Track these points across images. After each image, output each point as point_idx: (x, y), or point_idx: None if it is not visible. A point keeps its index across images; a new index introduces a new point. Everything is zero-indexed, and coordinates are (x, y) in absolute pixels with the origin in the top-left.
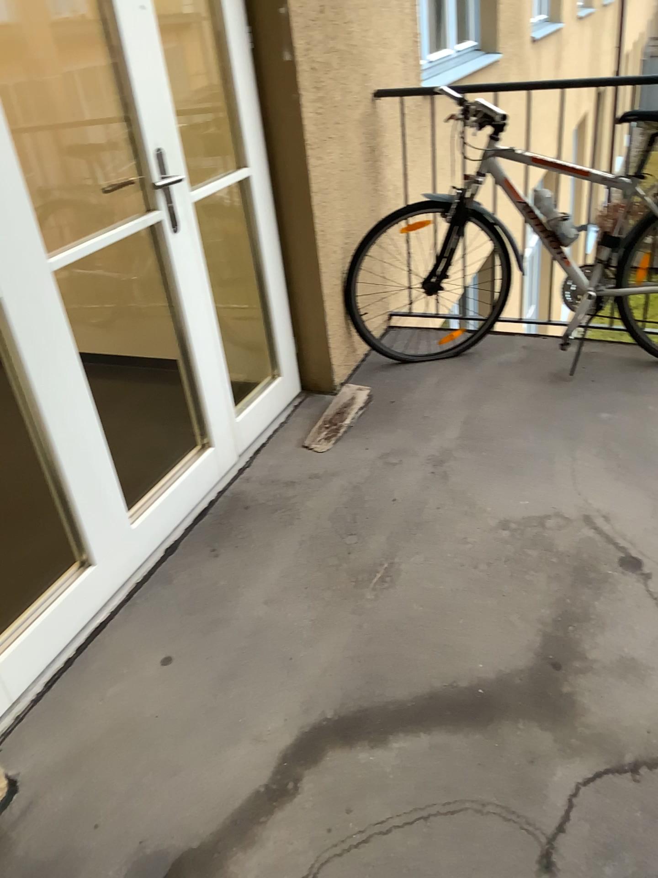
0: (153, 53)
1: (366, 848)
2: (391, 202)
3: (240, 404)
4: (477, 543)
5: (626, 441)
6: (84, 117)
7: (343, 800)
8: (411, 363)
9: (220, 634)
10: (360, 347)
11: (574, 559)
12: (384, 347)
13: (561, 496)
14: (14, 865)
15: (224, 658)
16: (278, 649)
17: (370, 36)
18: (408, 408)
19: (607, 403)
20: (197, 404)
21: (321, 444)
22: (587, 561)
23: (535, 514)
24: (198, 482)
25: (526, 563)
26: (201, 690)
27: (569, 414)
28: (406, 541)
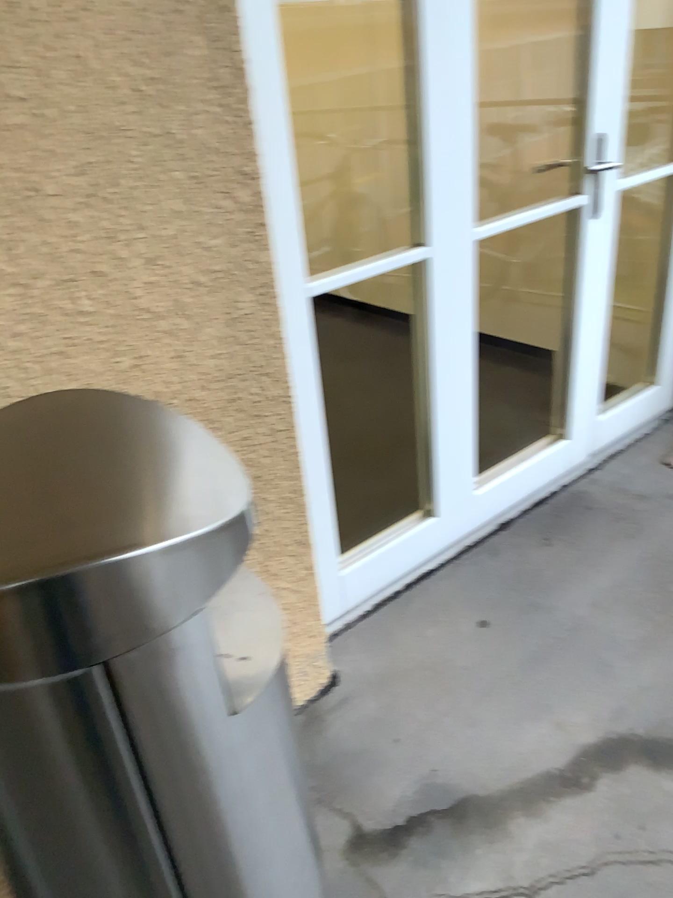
0: (622, 38)
1: (652, 871)
2: None
3: (604, 406)
4: None
5: None
6: (519, 97)
7: (636, 815)
8: None
9: (539, 618)
10: None
11: None
12: None
13: None
14: (326, 739)
15: (538, 640)
16: (595, 651)
17: None
18: None
19: None
20: (564, 394)
21: None
22: None
23: None
24: (546, 470)
25: None
26: (511, 661)
27: None
28: None
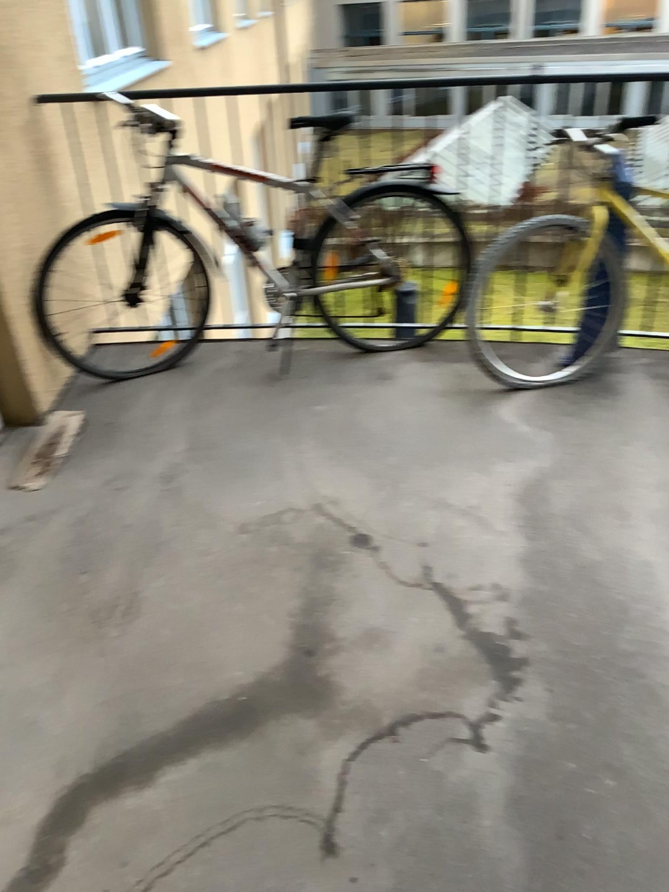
0: None
1: None
2: (75, 213)
3: None
4: (218, 552)
5: (342, 429)
6: None
7: (115, 855)
8: (124, 380)
9: None
10: (65, 370)
11: (311, 549)
12: (92, 367)
13: (292, 490)
14: None
15: None
16: (17, 715)
17: (23, 35)
18: (127, 428)
19: (320, 396)
20: None
21: (35, 480)
22: (324, 547)
23: (270, 512)
24: None
25: (268, 562)
26: None
27: (288, 411)
28: (145, 566)
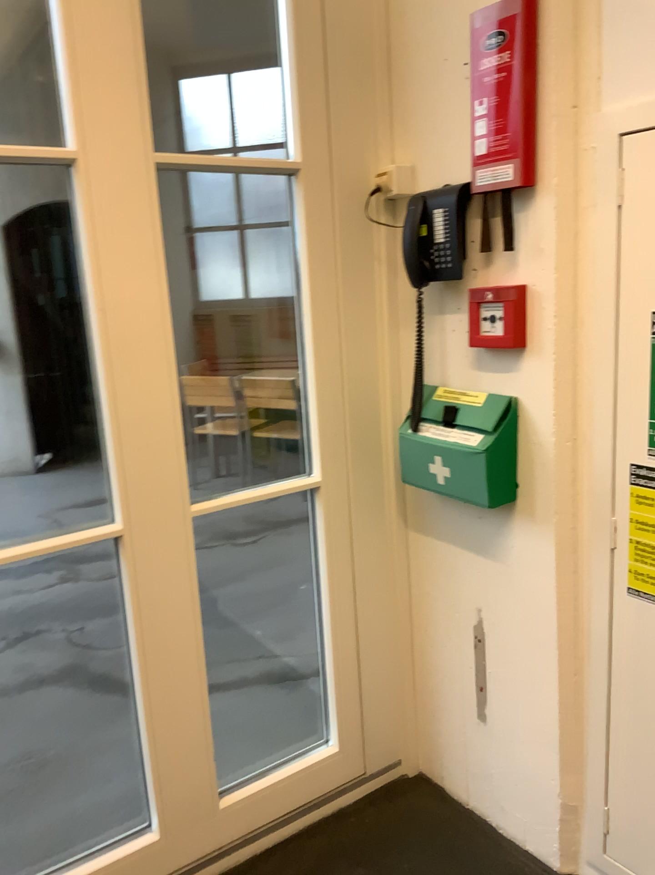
0: None
1: None
2: None
3: None
4: None
5: None
6: None
7: None
8: None
9: None
10: None
11: None
12: None
13: None
14: None
15: None
16: None
17: None
18: None
19: None
20: None
21: None
22: None
23: None
24: None
25: None
26: None
27: None
28: None
